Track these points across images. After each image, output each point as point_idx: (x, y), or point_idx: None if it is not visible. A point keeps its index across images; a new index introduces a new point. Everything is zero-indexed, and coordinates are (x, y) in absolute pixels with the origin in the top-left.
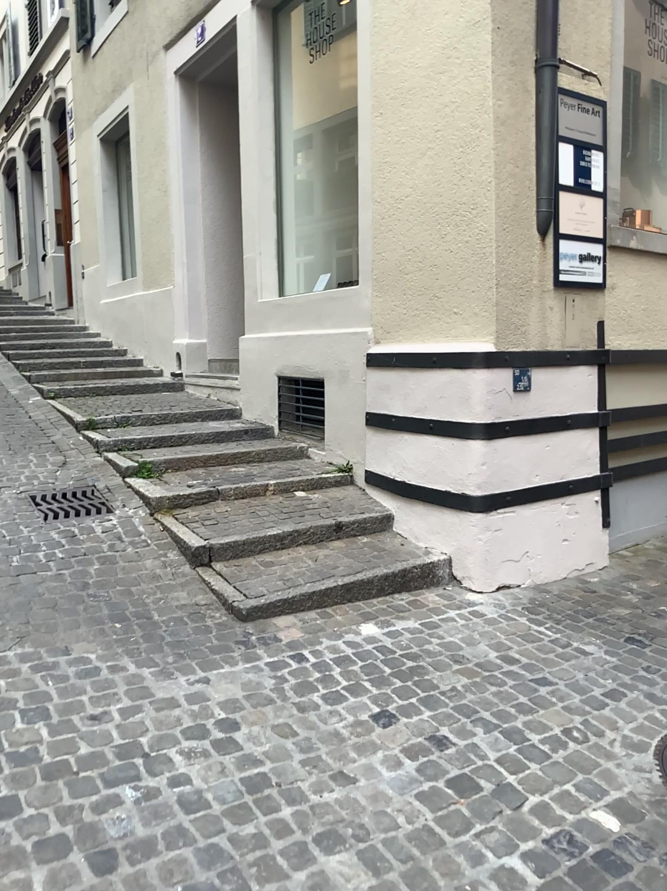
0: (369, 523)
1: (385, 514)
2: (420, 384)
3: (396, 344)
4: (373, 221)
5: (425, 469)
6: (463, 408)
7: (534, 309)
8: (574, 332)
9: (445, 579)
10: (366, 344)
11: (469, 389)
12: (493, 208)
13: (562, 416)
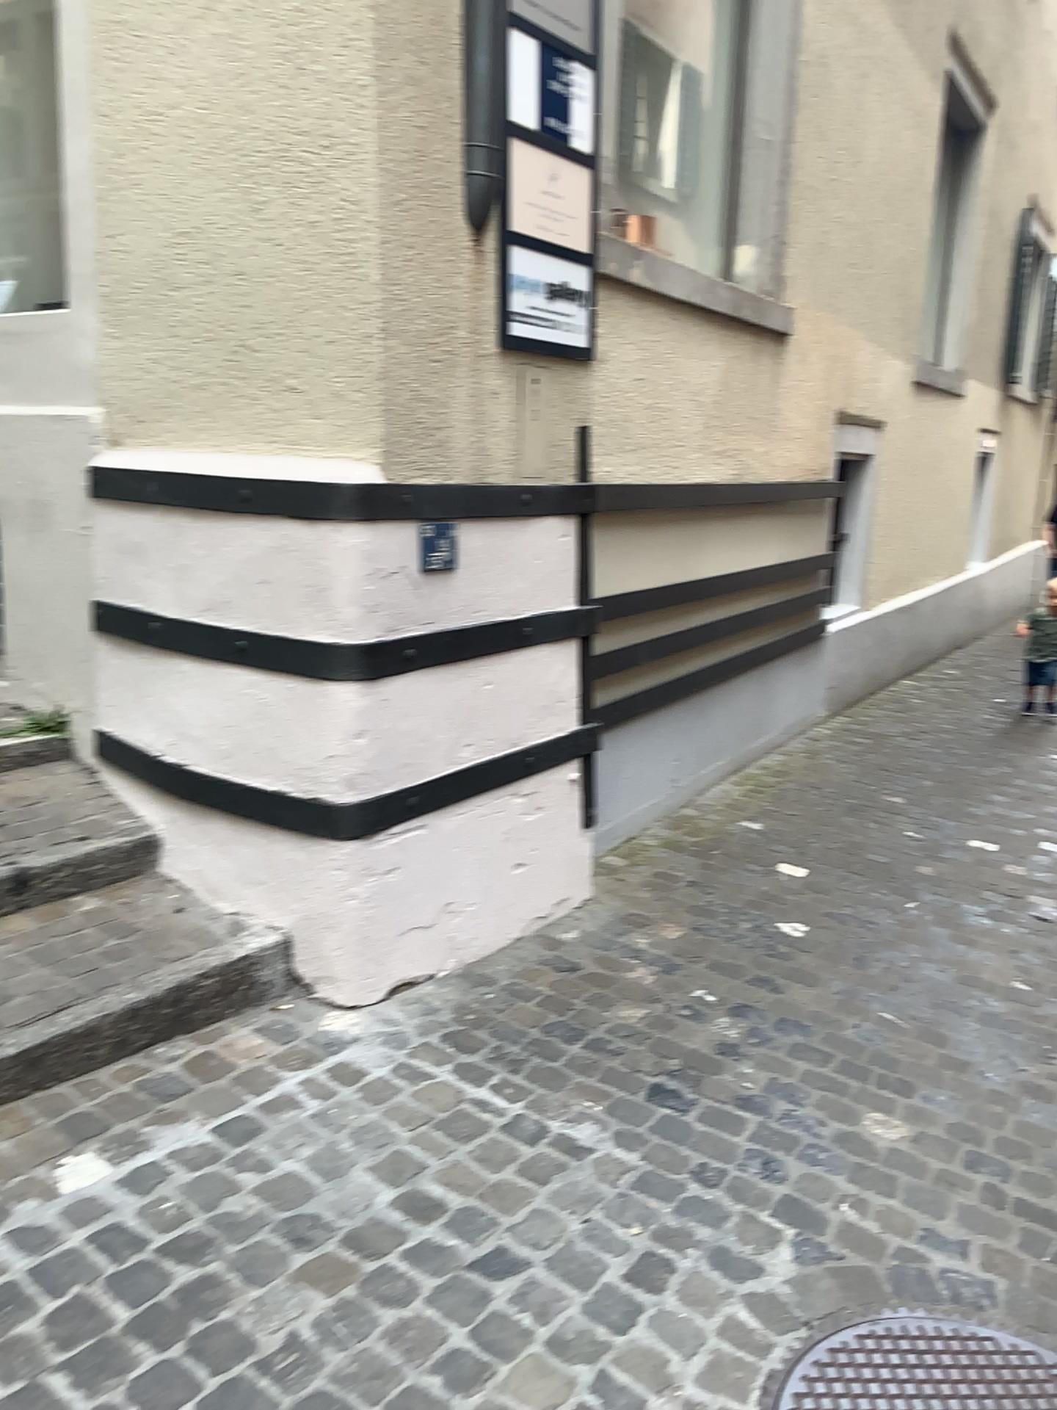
0: (100, 862)
1: (139, 836)
2: (212, 548)
3: (158, 452)
4: (98, 160)
5: (228, 742)
6: (311, 606)
7: (464, 390)
8: (539, 445)
9: (274, 988)
10: (90, 447)
11: (324, 564)
12: (376, 147)
13: (518, 620)
